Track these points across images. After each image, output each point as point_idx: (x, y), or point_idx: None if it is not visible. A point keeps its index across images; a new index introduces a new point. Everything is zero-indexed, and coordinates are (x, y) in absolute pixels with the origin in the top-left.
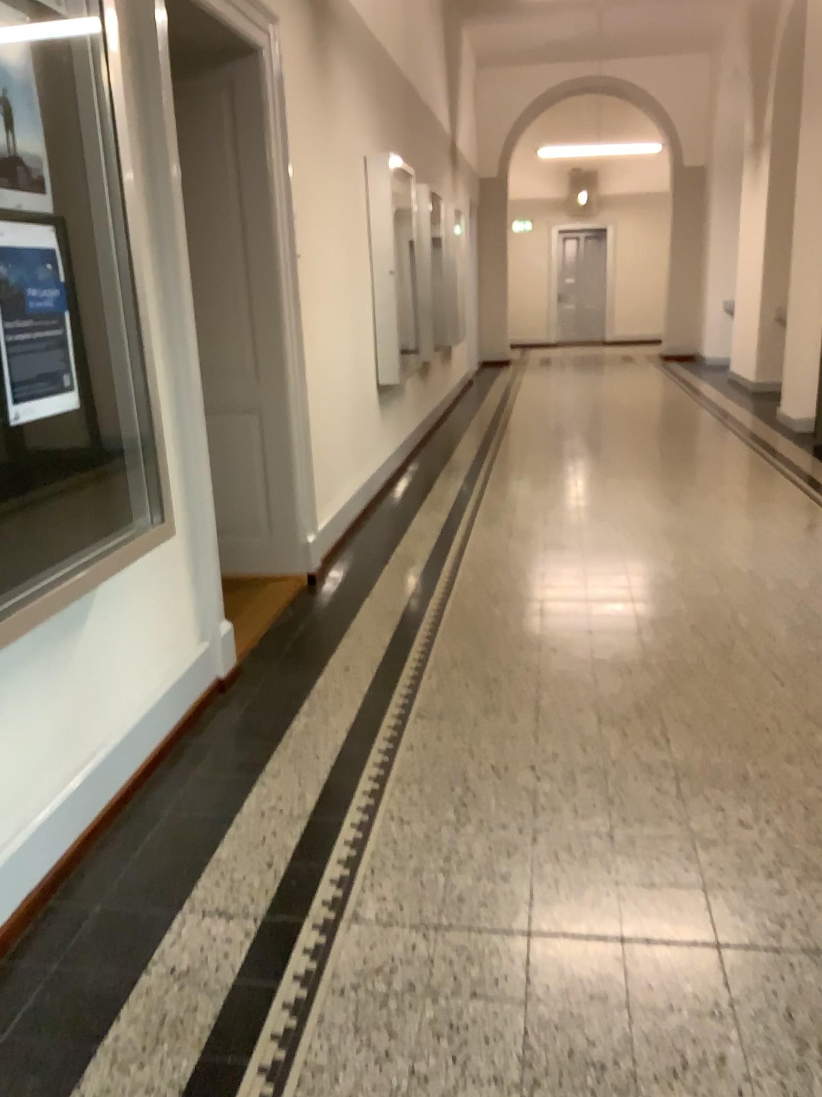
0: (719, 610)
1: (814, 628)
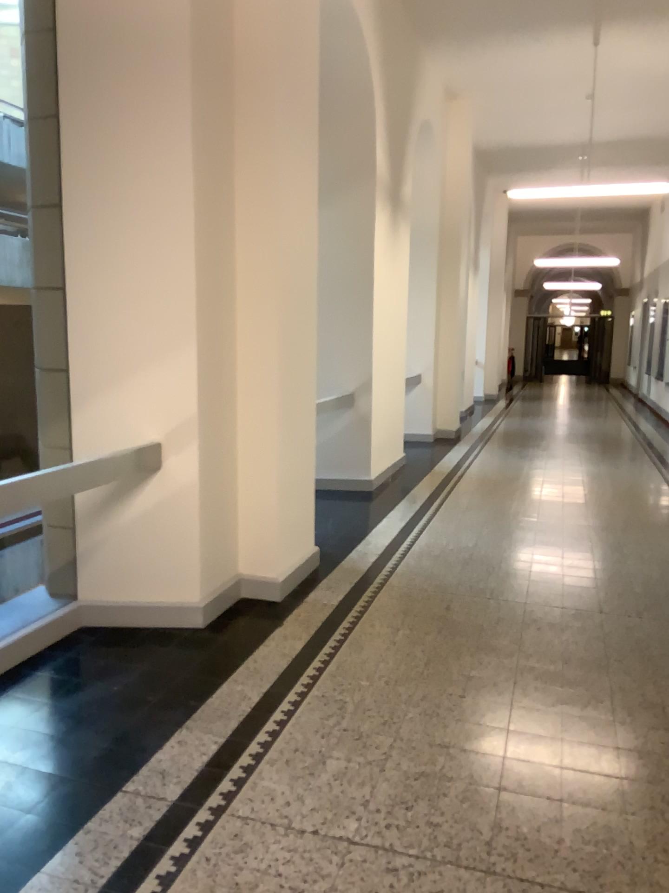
0: (506, 849)
1: (408, 791)
